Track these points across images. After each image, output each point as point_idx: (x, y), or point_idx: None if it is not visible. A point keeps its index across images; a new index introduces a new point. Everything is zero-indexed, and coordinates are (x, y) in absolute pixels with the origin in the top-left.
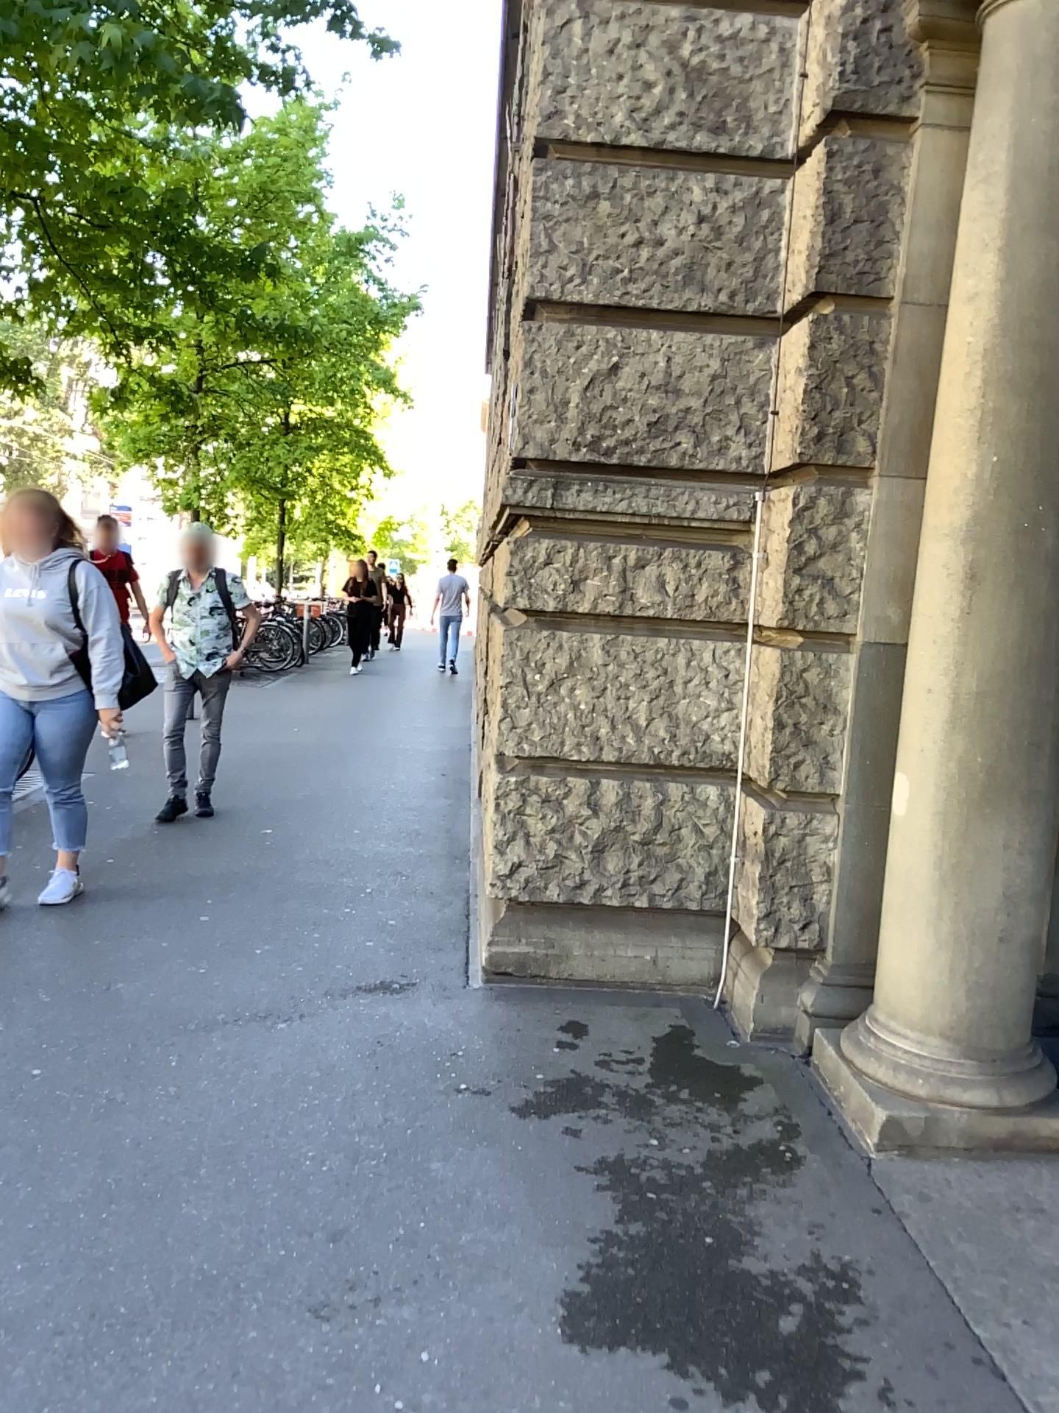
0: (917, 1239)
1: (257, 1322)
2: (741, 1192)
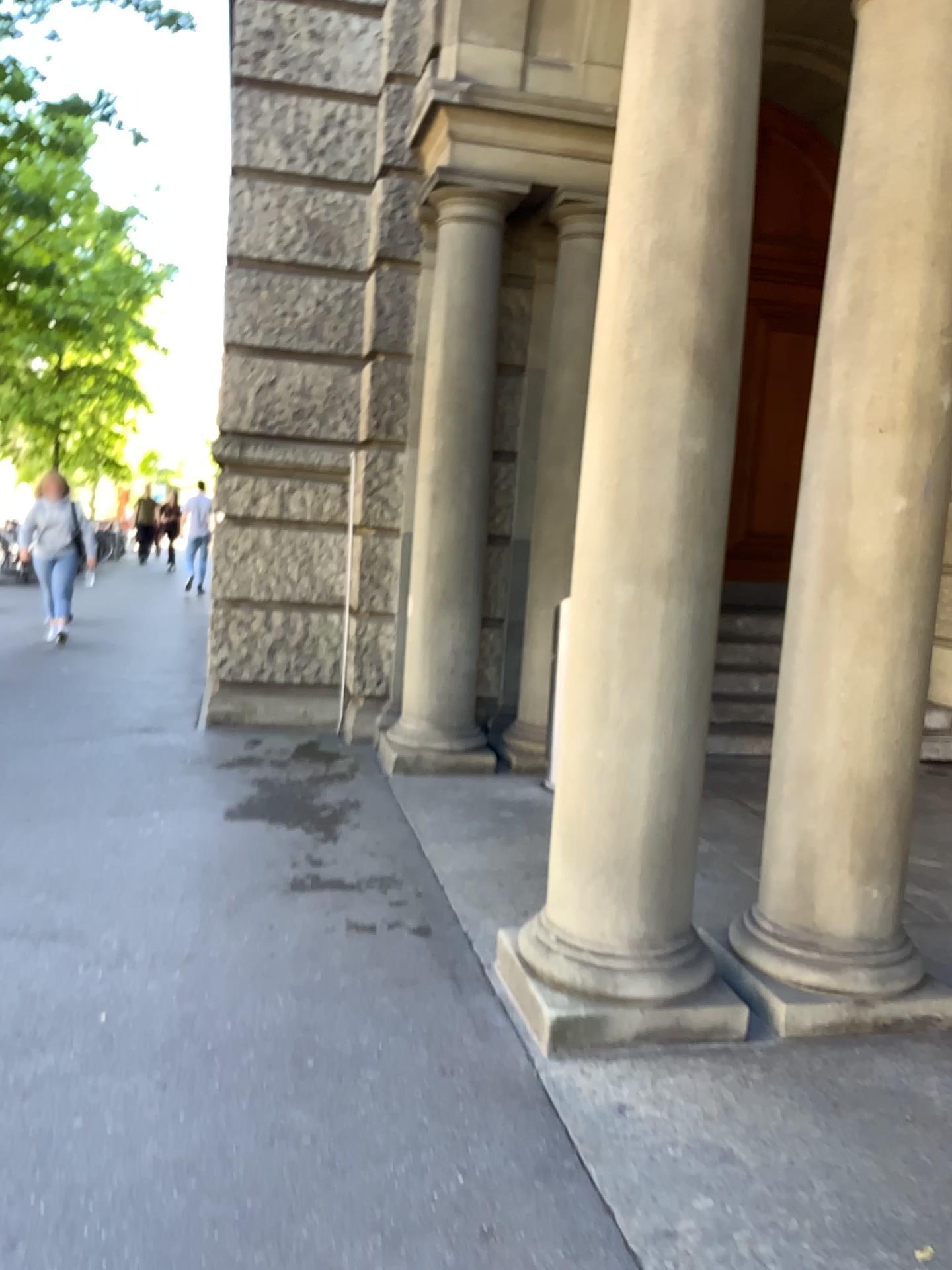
0: (396, 797)
1: (90, 817)
2: (321, 786)
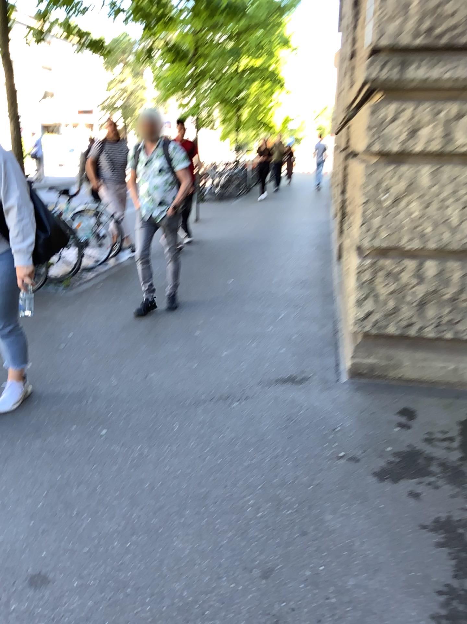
0: None
1: None
2: None
